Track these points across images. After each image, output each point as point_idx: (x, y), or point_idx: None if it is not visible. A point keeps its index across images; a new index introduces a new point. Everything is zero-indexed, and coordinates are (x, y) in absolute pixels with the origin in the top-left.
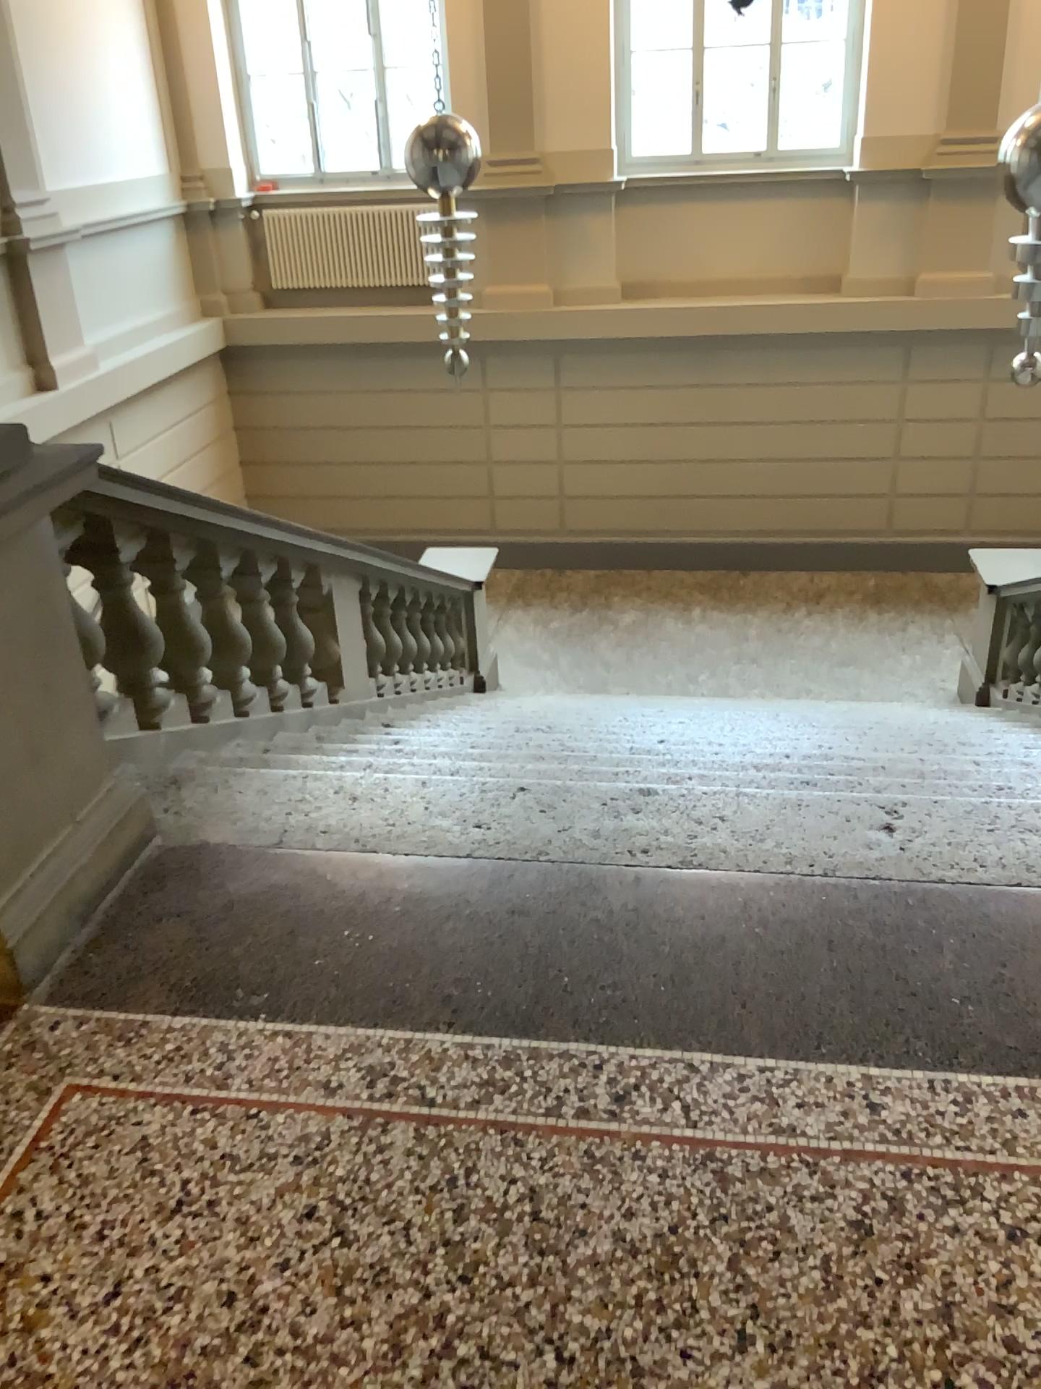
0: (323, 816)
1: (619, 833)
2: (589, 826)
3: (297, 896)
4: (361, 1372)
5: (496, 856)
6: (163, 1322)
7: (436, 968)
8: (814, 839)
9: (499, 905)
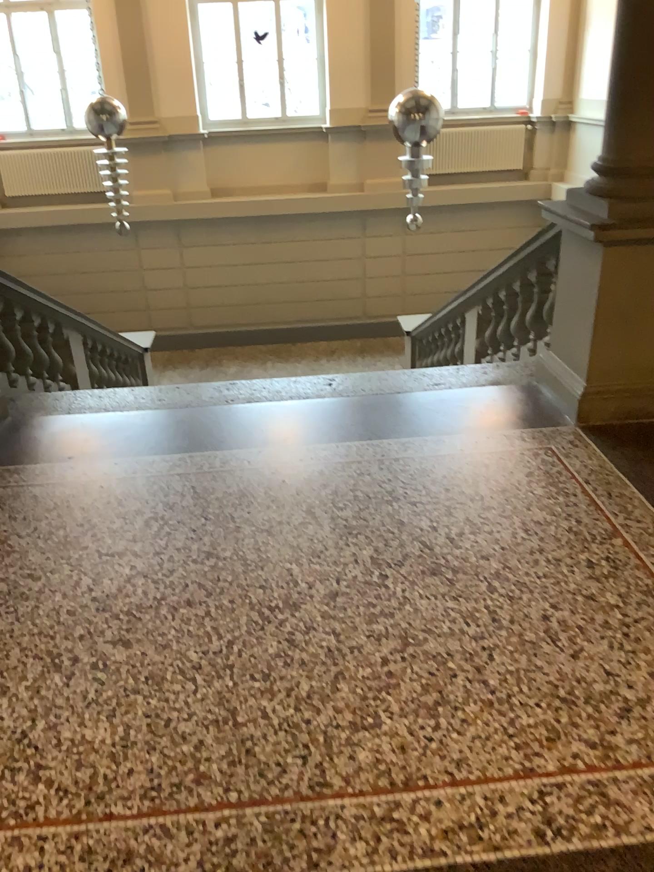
0: (88, 402)
1: (220, 396)
2: (207, 395)
3: (82, 426)
4: (134, 532)
5: (168, 407)
6: (57, 532)
7: (146, 439)
8: (300, 390)
9: (170, 420)
